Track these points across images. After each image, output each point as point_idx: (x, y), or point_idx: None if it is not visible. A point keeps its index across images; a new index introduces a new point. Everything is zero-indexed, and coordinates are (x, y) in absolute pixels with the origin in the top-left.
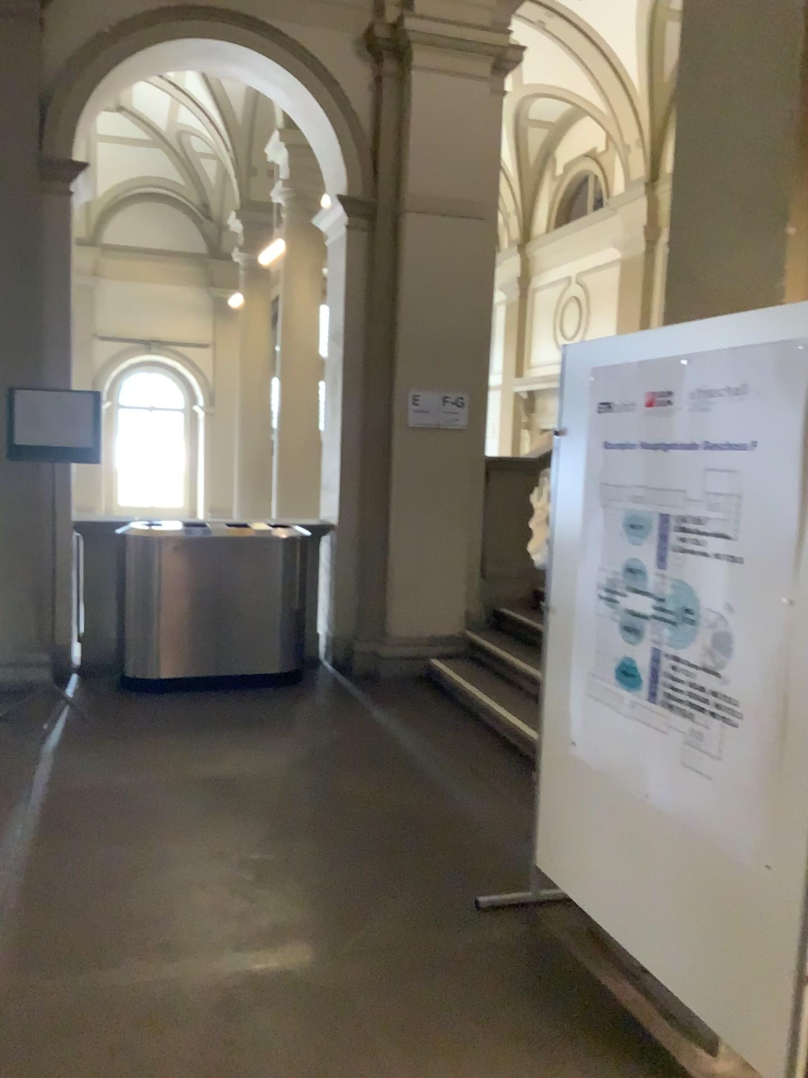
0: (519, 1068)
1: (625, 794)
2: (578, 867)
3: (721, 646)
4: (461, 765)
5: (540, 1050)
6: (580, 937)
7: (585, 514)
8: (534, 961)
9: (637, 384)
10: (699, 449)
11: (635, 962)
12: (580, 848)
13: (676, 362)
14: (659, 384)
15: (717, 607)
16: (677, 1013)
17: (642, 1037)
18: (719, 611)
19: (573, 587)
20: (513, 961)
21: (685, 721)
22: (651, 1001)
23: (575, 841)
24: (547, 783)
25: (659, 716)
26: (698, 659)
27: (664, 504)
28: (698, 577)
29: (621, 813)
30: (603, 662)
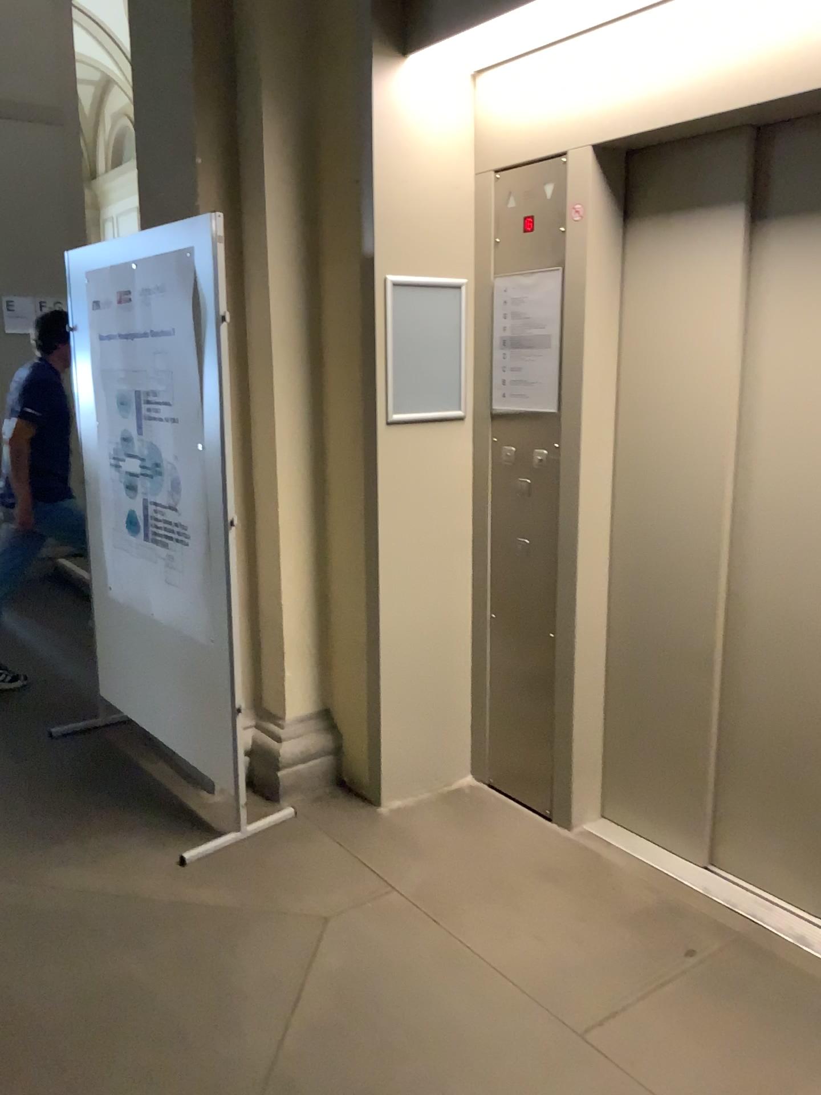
0: (55, 828)
1: (143, 618)
2: (127, 687)
3: (175, 487)
4: (70, 639)
5: (76, 815)
6: (132, 740)
7: (96, 397)
8: (90, 762)
9: (112, 285)
10: (149, 336)
11: (163, 745)
12: (127, 671)
13: (130, 266)
14: (124, 284)
15: (170, 458)
16: (187, 771)
17: (162, 792)
18: (172, 461)
19: (98, 460)
20: (72, 765)
21: (165, 551)
22: (173, 768)
23: (123, 667)
24: (102, 627)
25: (153, 551)
26: (165, 501)
27: (137, 383)
28: (159, 437)
29: (142, 634)
30: (121, 517)
